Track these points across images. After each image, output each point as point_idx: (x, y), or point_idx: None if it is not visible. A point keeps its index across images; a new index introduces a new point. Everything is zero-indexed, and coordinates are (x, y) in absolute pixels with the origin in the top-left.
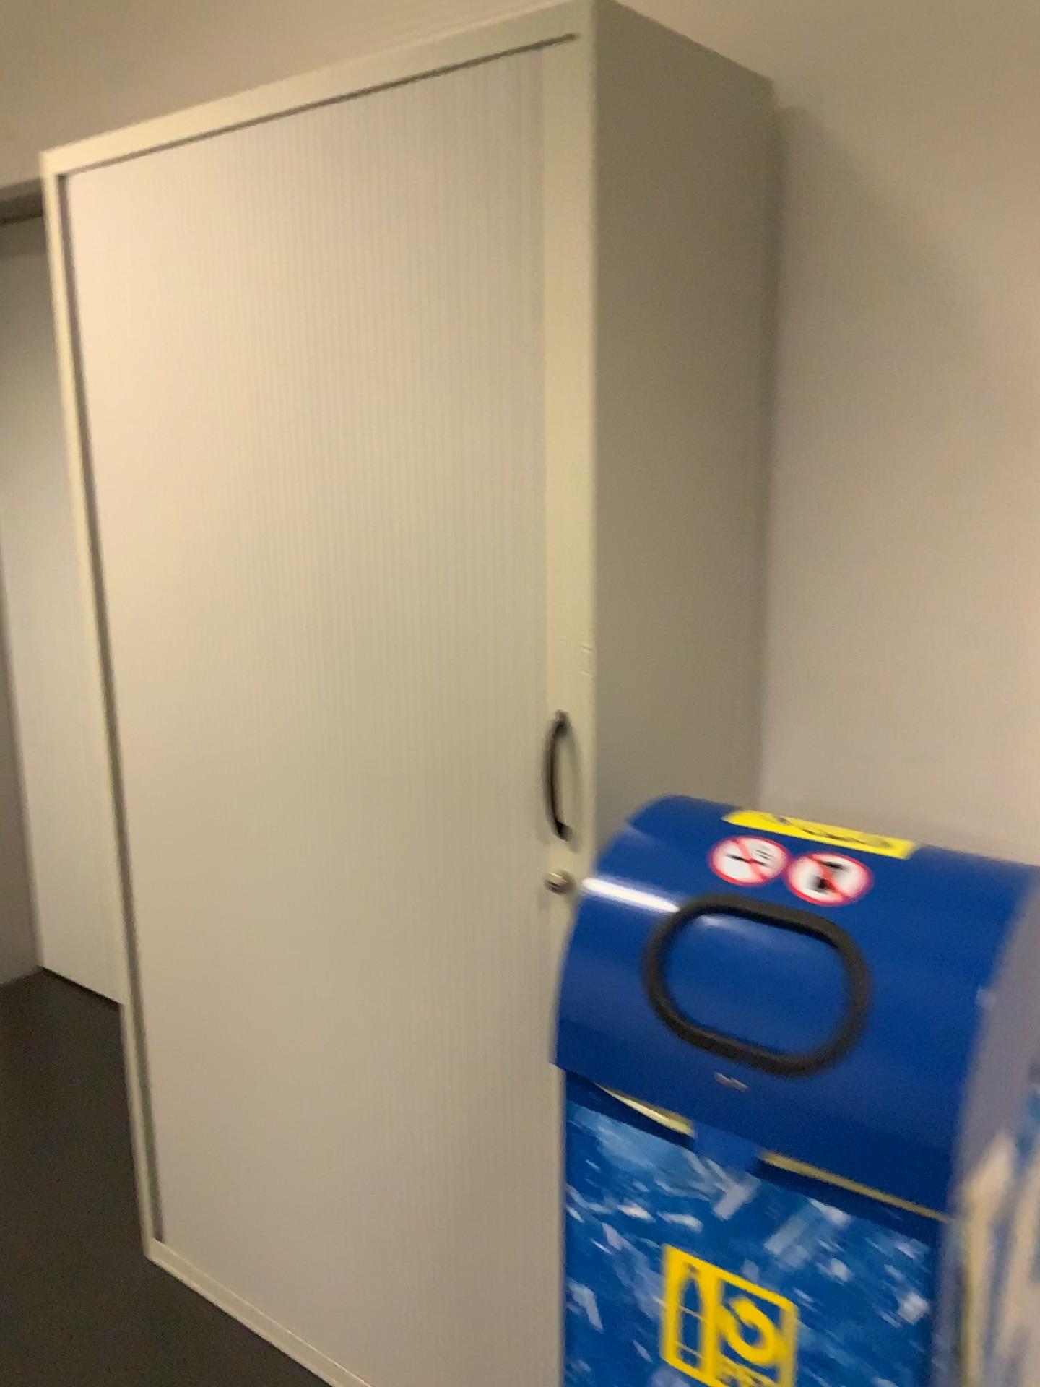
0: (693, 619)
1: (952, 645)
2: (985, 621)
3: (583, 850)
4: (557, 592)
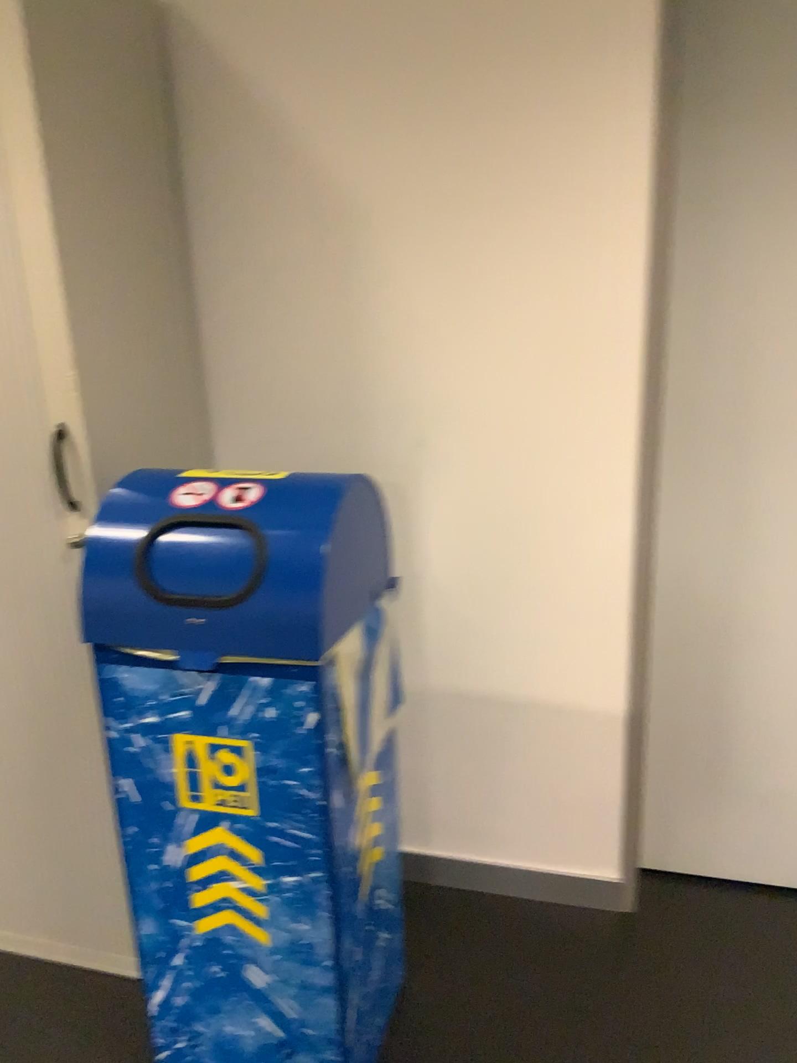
0: (142, 362)
1: (310, 365)
2: (327, 348)
3: (85, 516)
4: (40, 341)
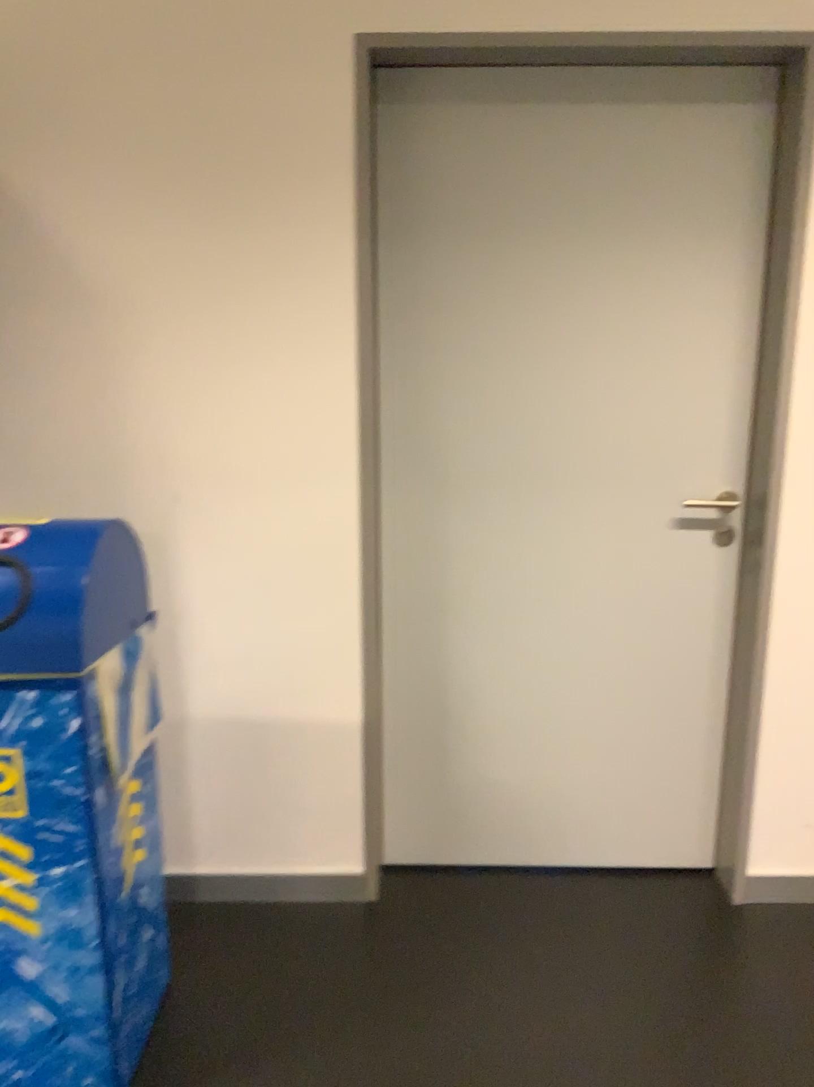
0: None
1: (67, 425)
2: (83, 410)
3: None
4: None
